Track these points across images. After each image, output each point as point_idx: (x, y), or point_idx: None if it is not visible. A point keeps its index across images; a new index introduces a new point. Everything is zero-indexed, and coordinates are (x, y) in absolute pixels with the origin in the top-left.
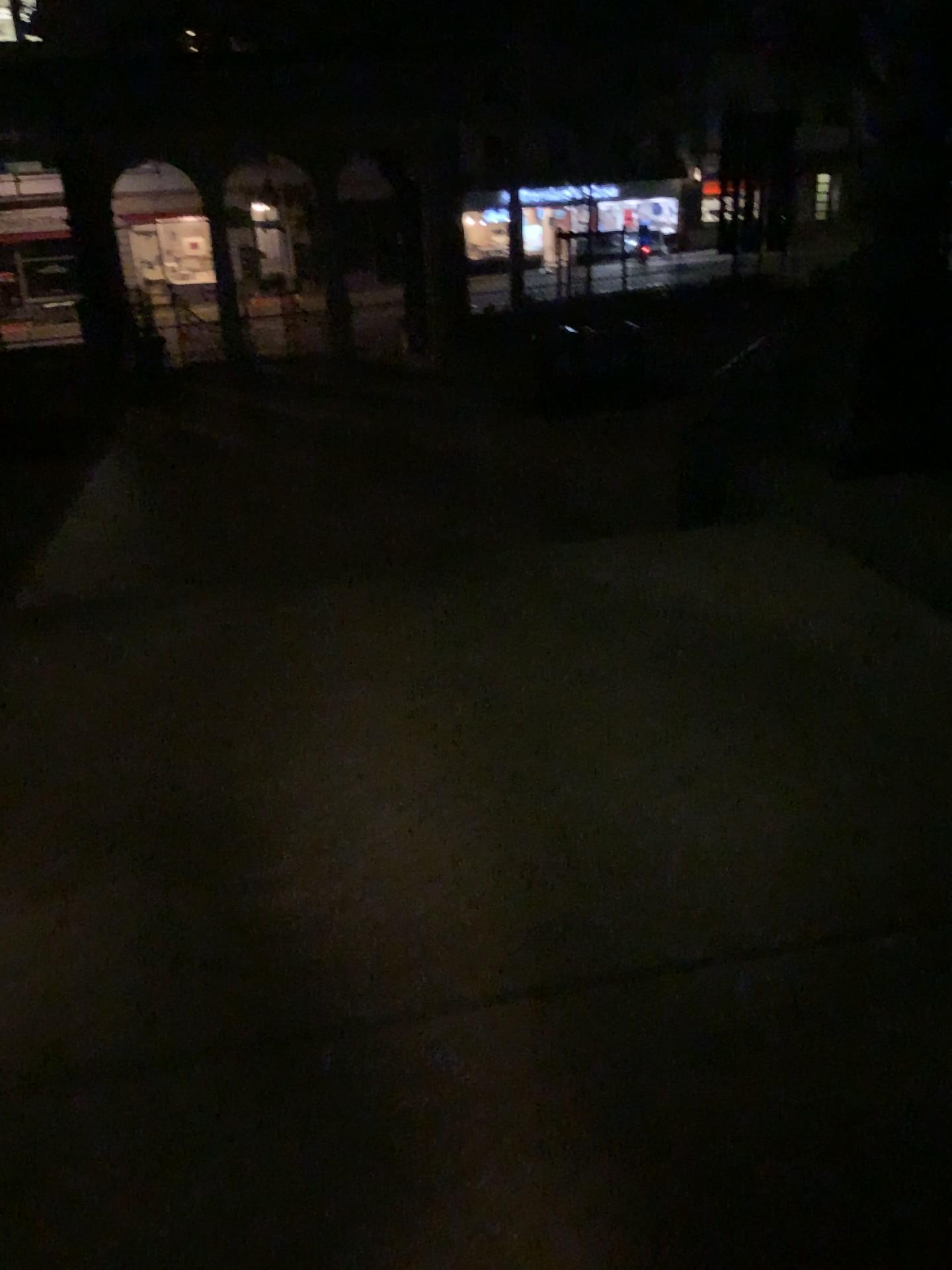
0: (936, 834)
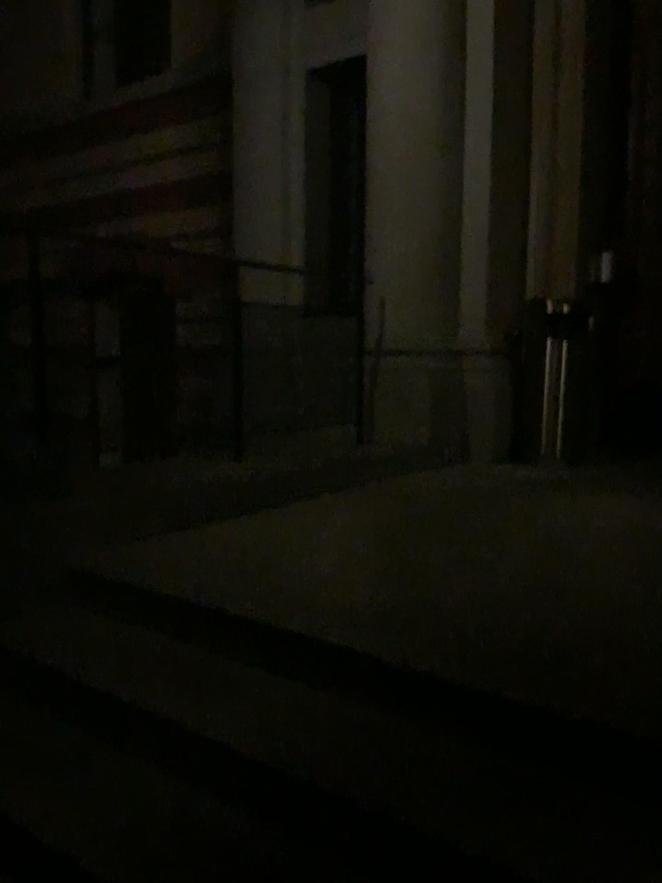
0: (530, 483)
